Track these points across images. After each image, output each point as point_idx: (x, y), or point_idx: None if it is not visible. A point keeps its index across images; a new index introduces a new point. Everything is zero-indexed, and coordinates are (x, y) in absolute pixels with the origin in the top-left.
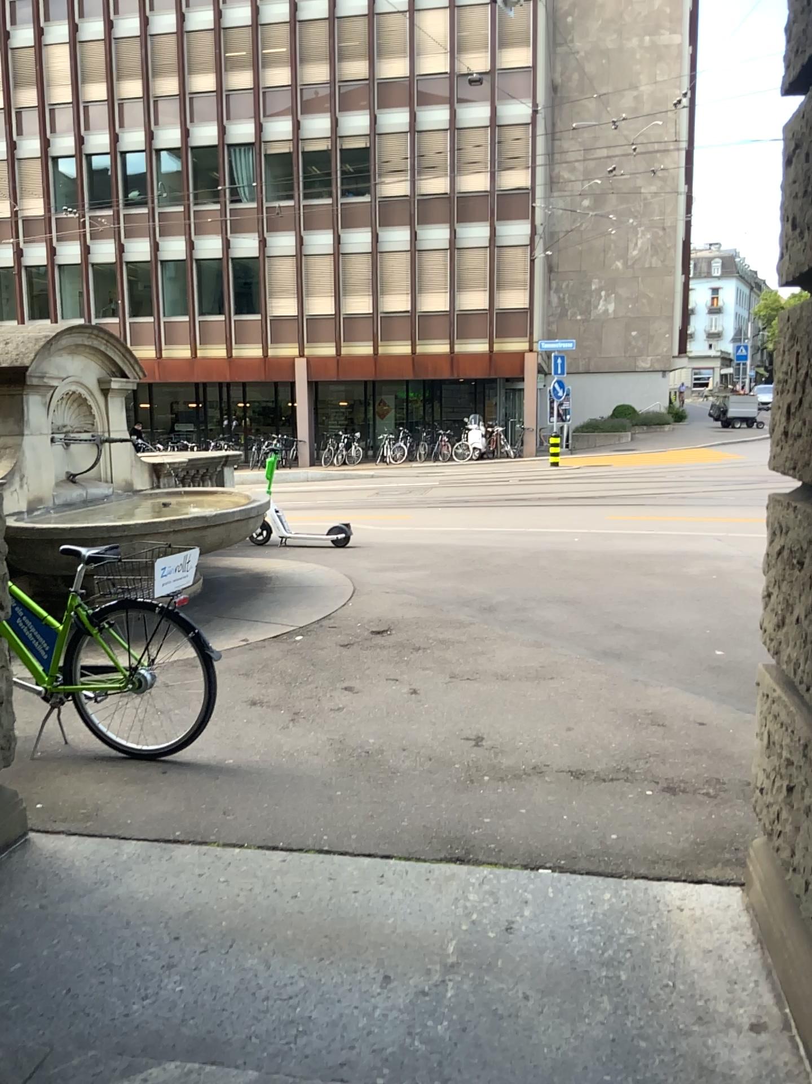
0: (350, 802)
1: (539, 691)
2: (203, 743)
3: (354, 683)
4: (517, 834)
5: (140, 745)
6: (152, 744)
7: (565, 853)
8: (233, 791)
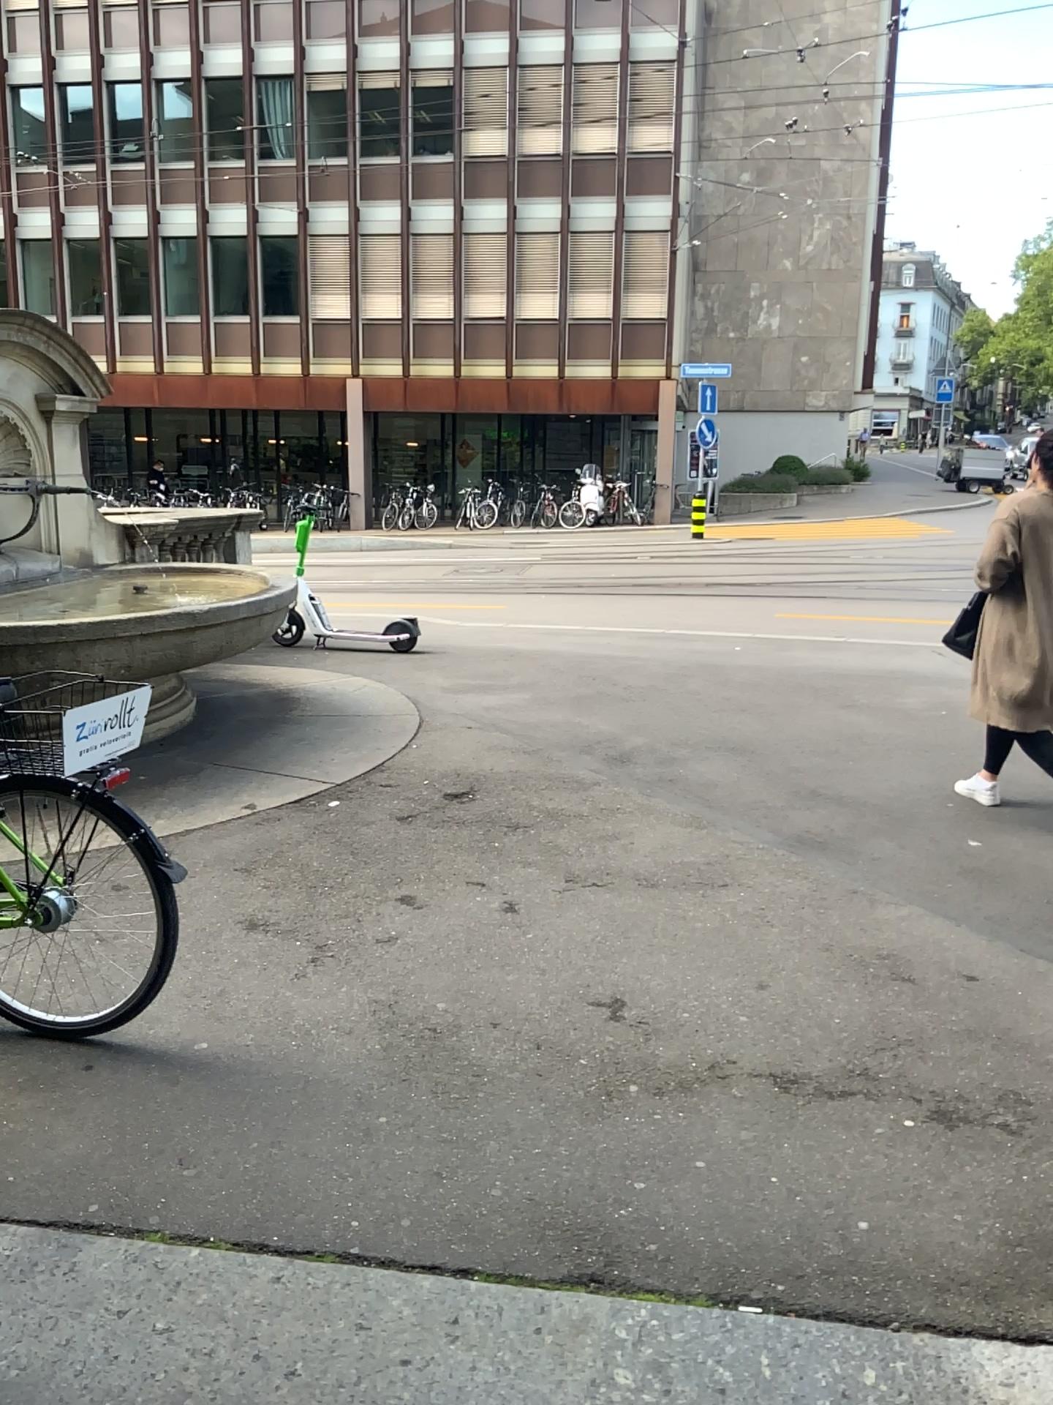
0: (402, 1147)
1: (708, 913)
2: (159, 1011)
3: (415, 891)
4: (695, 1224)
5: (49, 1016)
6: (71, 1013)
7: (786, 1274)
8: (198, 1118)
